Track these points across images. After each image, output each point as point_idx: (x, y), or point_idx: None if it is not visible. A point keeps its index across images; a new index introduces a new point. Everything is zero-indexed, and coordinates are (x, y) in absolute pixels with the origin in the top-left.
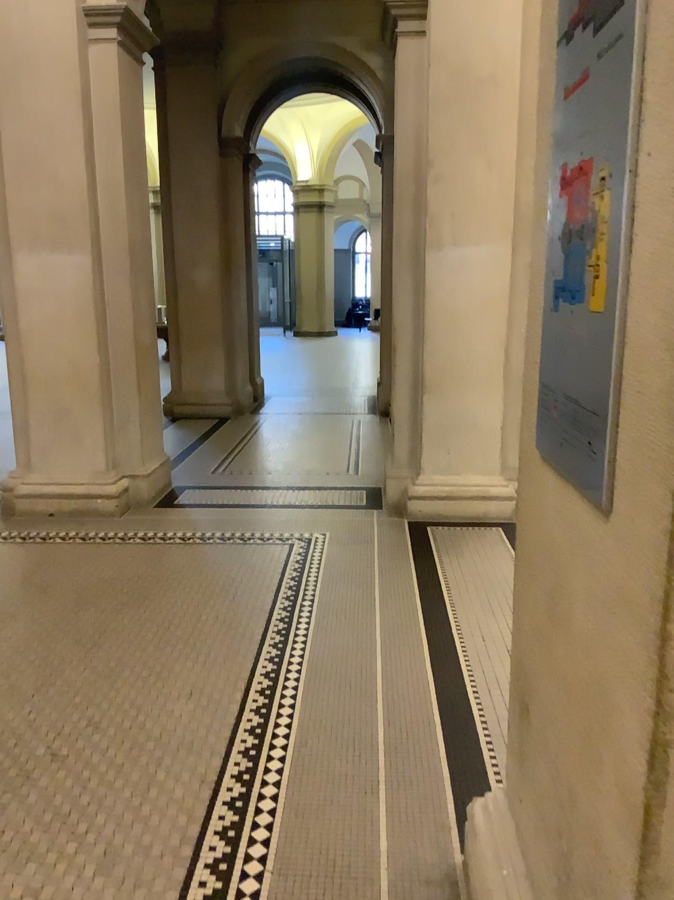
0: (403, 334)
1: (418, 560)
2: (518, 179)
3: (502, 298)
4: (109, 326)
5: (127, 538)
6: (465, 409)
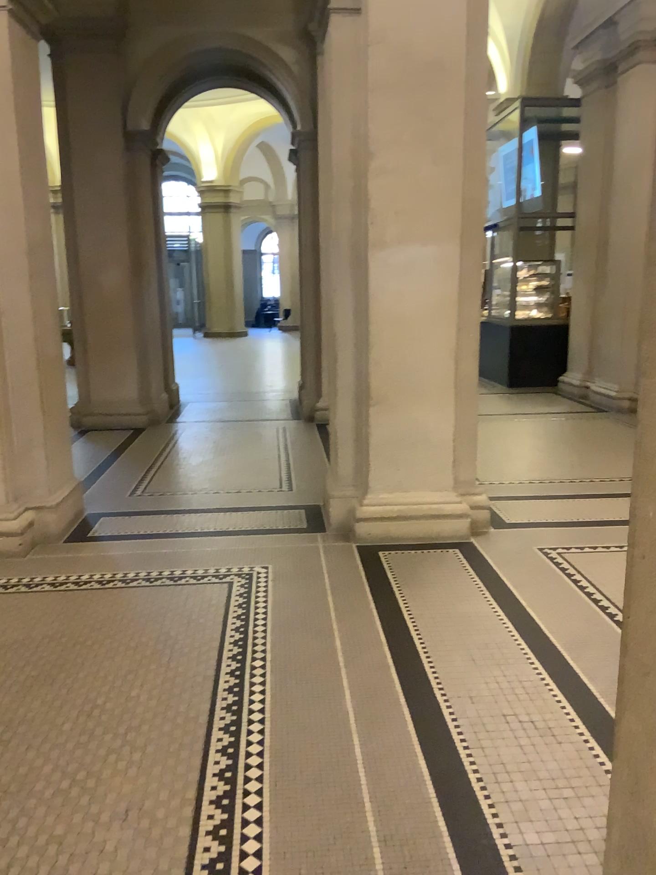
0: (340, 342)
1: (371, 598)
2: (460, 173)
3: (446, 301)
4: (4, 339)
5: (34, 587)
6: (410, 422)
